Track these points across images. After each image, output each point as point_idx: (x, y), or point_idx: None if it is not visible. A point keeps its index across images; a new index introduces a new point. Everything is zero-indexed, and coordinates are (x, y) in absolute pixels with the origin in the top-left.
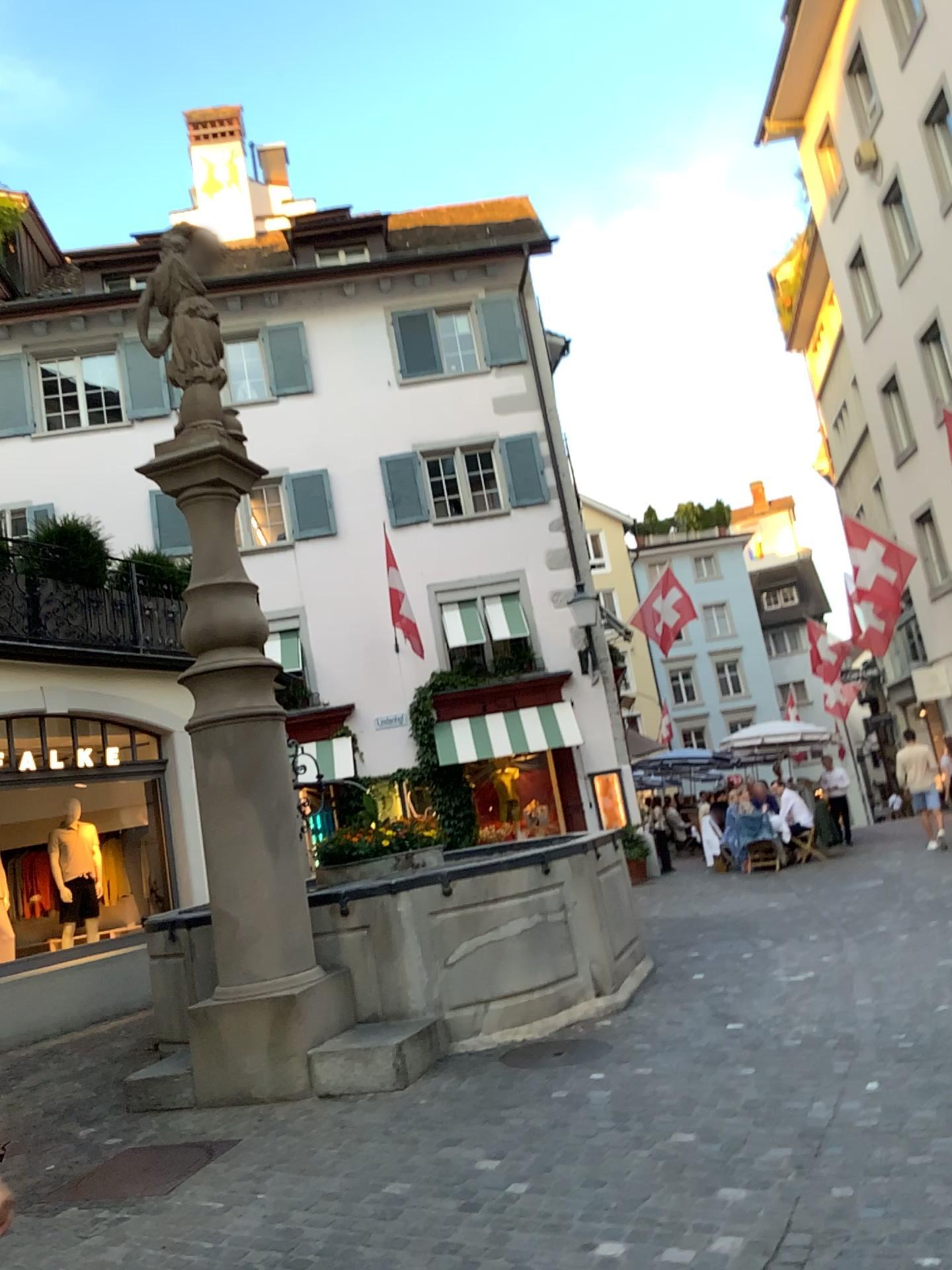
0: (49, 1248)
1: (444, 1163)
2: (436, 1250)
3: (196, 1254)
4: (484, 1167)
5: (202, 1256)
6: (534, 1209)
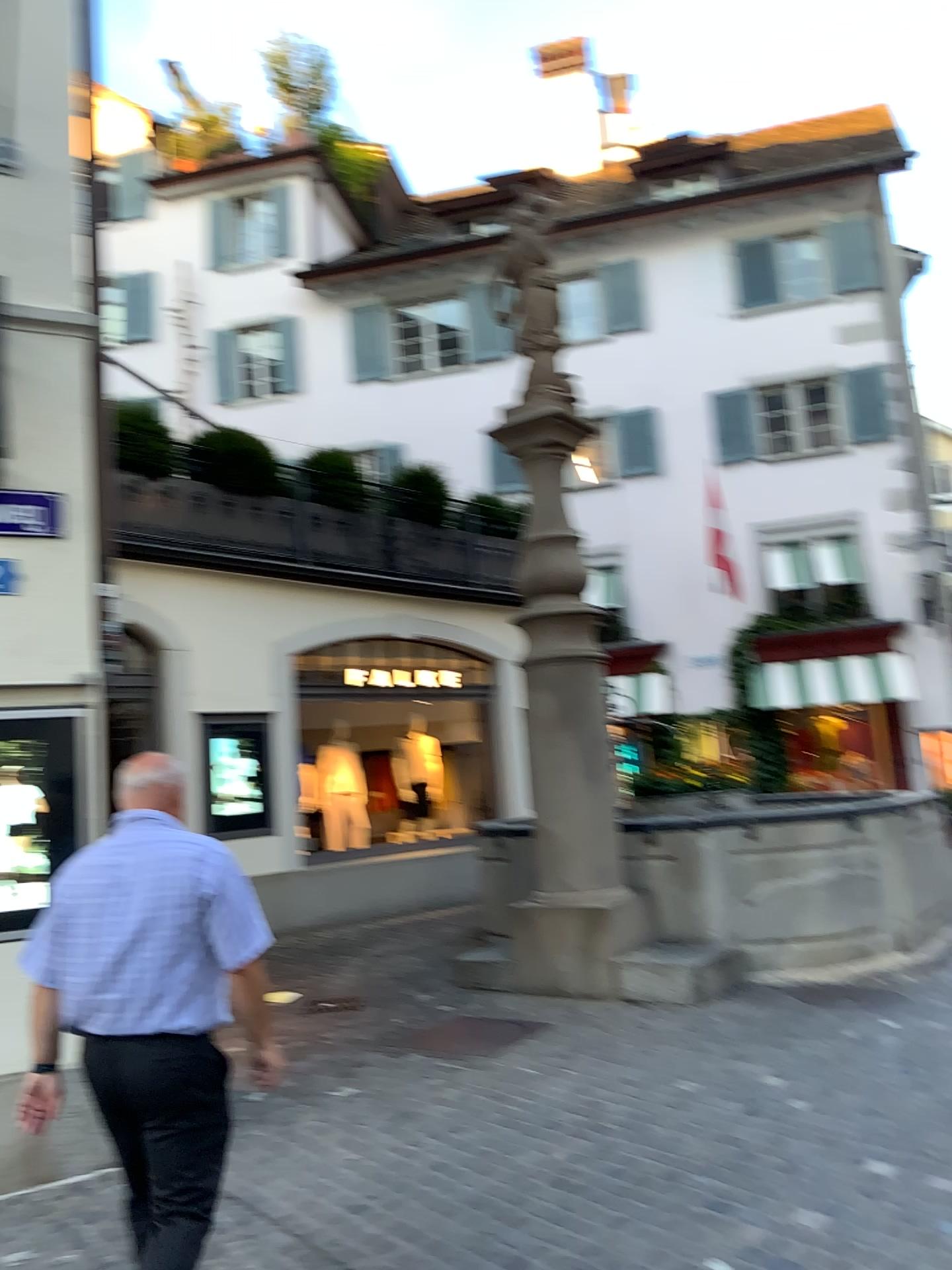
0: (406, 1083)
1: (738, 1075)
2: (726, 1144)
3: (521, 1109)
4: (776, 1085)
5: (526, 1111)
6: (820, 1128)
